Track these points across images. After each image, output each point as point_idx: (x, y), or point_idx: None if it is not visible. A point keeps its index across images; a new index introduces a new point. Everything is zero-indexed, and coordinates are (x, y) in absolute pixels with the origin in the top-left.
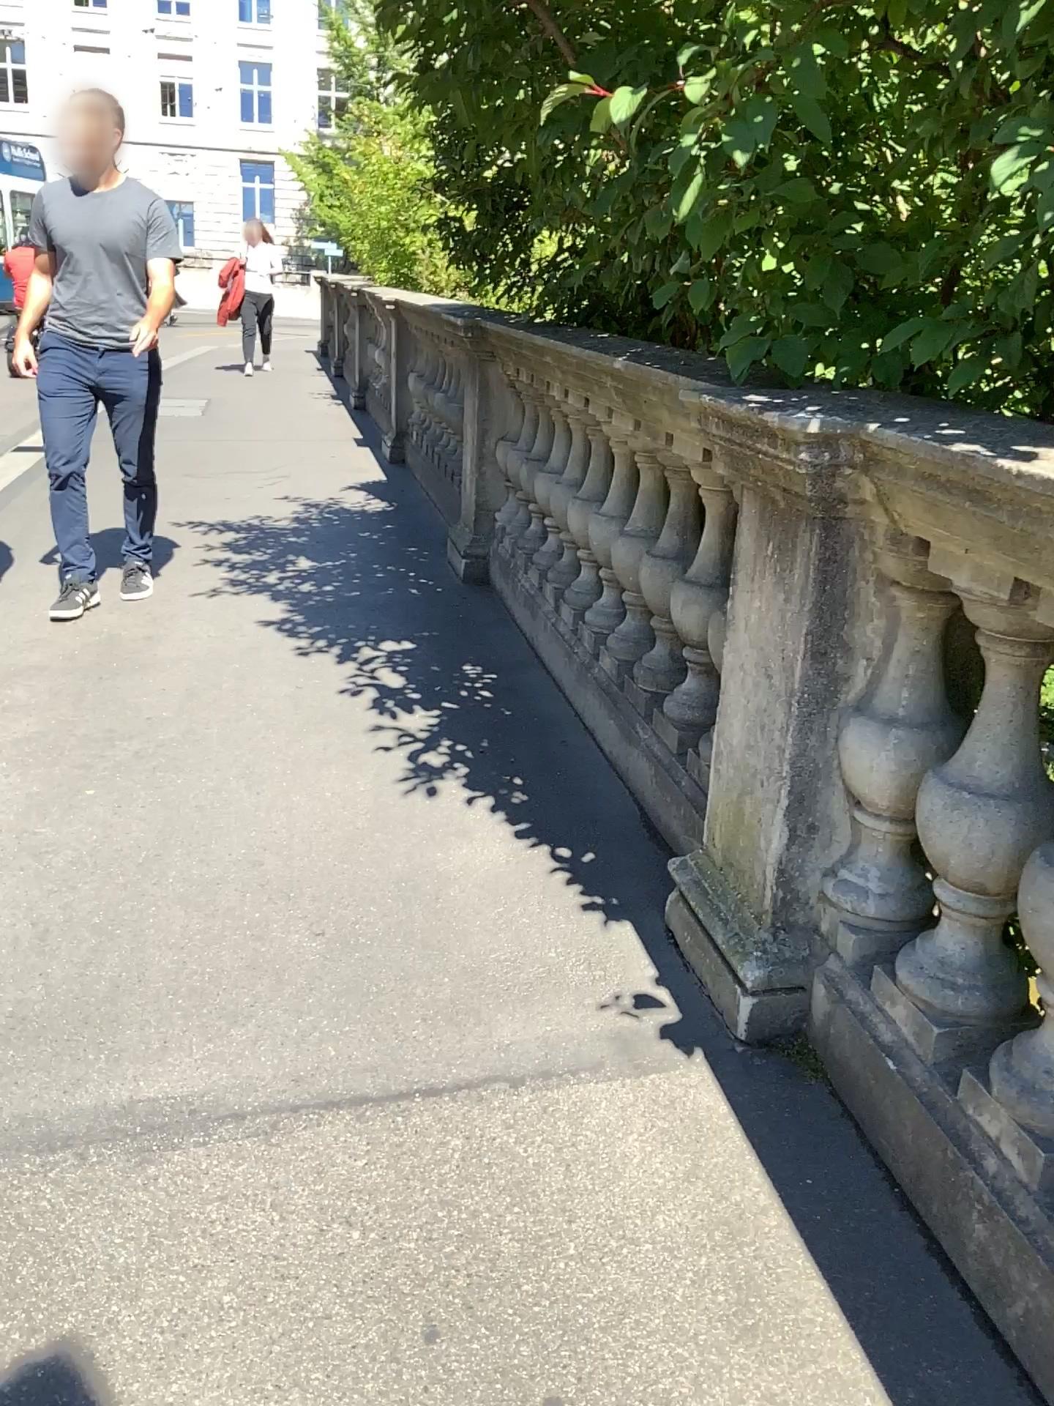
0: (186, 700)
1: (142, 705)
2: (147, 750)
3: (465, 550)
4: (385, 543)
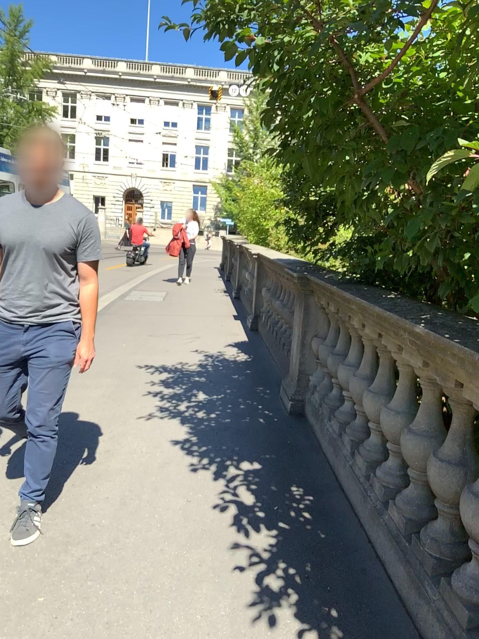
0: (121, 506)
1: (93, 509)
2: (88, 553)
3: (288, 392)
4: (244, 383)
